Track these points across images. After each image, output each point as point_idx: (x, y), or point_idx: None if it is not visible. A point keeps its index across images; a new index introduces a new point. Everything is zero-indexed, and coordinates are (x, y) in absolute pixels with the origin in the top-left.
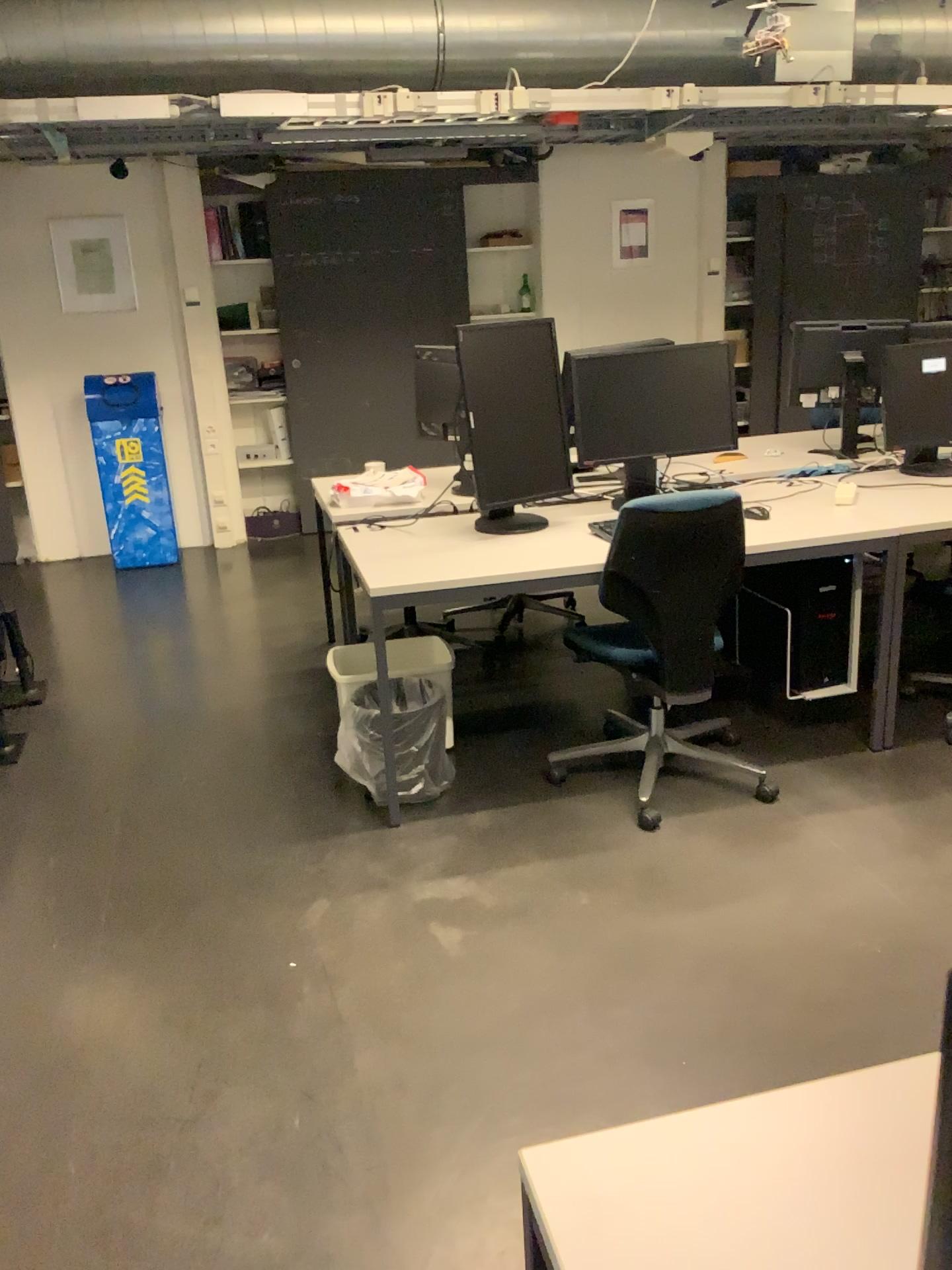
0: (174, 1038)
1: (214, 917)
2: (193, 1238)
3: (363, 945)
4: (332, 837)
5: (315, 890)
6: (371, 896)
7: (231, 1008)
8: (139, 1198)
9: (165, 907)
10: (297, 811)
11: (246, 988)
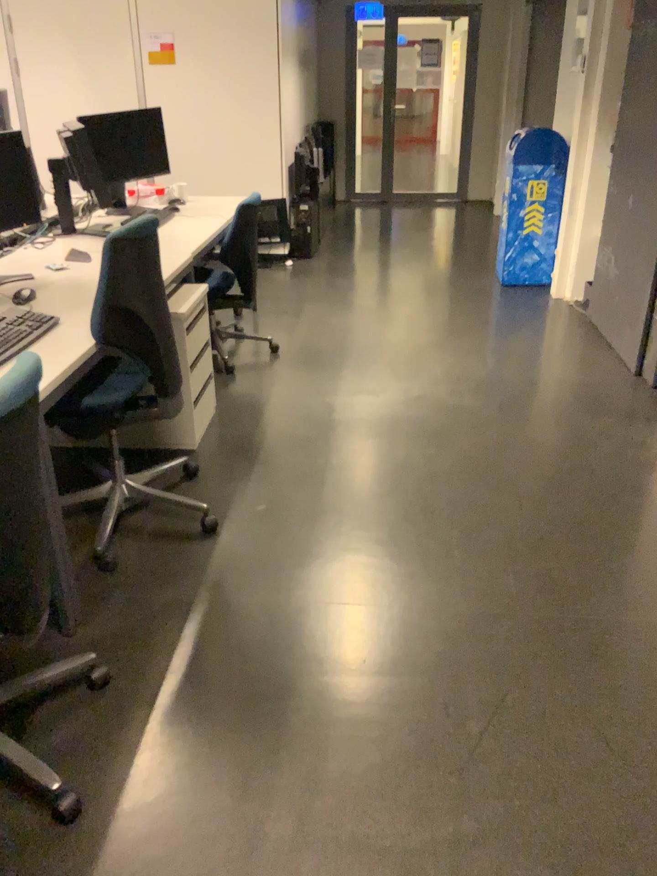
0: None
1: None
2: None
3: None
4: None
5: None
6: None
7: None
8: None
9: None
10: None
11: None
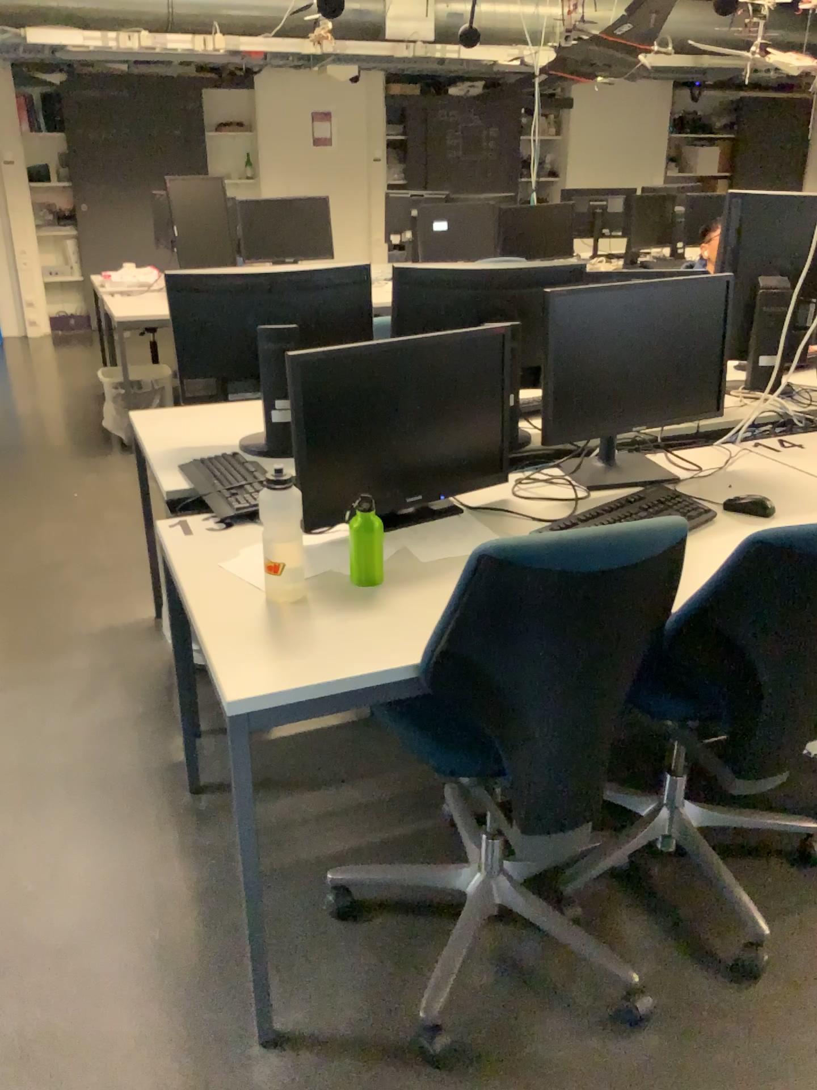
0: (17, 511)
1: (35, 479)
2: (29, 554)
3: (113, 486)
4: (101, 455)
5: (90, 471)
6: (119, 472)
7: (45, 503)
8: (4, 548)
9: (9, 477)
10: (82, 447)
11: (52, 498)
